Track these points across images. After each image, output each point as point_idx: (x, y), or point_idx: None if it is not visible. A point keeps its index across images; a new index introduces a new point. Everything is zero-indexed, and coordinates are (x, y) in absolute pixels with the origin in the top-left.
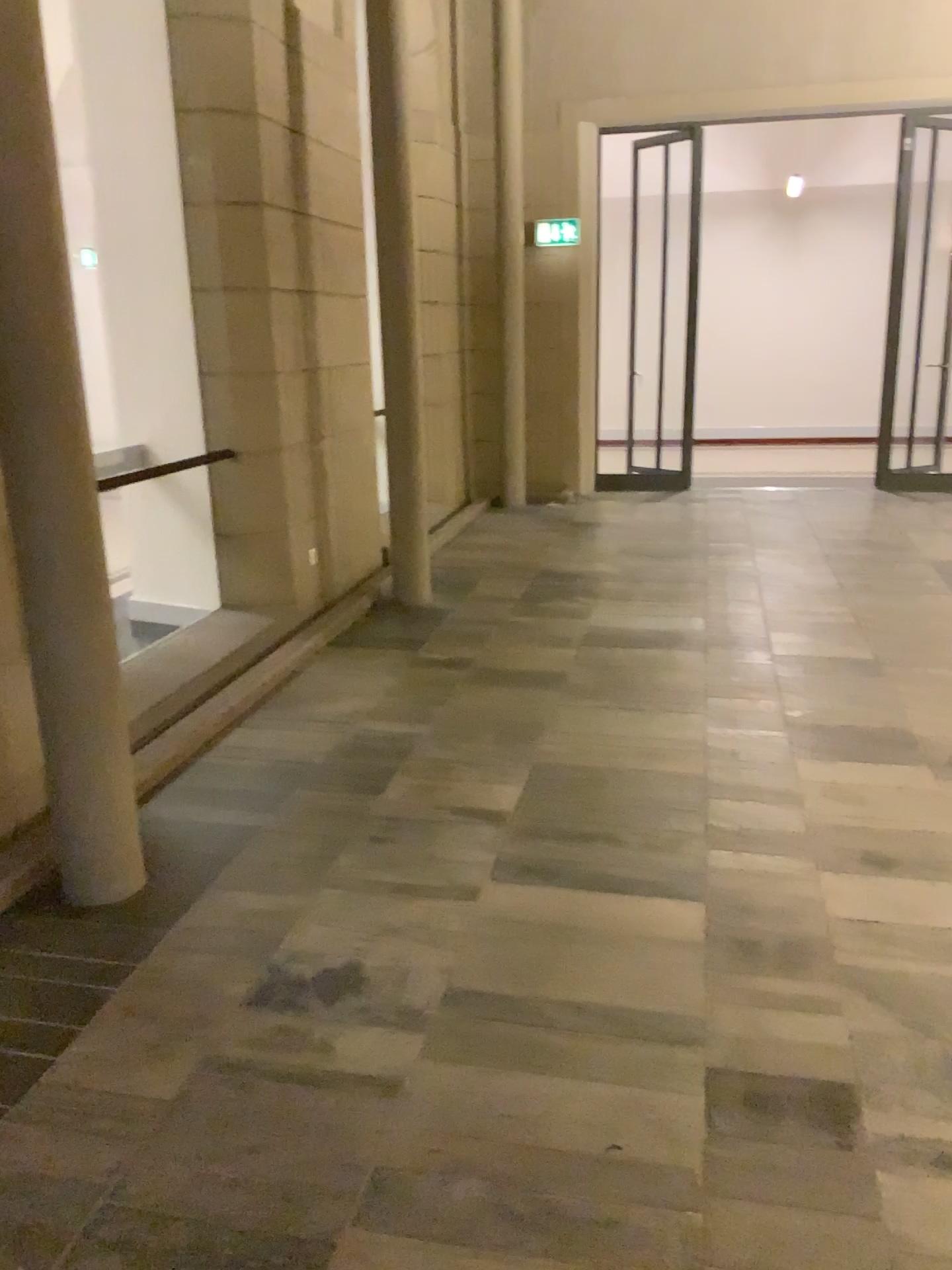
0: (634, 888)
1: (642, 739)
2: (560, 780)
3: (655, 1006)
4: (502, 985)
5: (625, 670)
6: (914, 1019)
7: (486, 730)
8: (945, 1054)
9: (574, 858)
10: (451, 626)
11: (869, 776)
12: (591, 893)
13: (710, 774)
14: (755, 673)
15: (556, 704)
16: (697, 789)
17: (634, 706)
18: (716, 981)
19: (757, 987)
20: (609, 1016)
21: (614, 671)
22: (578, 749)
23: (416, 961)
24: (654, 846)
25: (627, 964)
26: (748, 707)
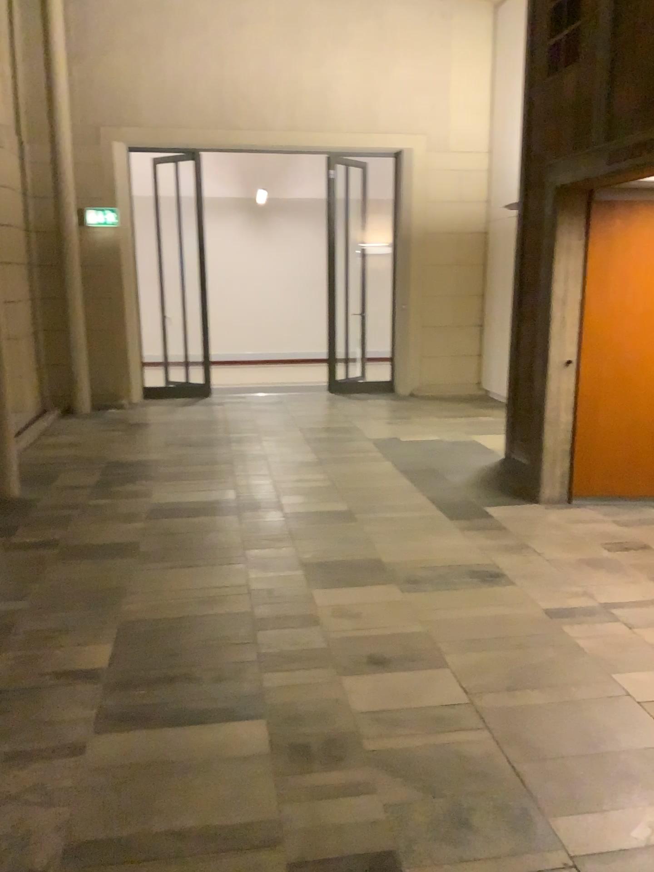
0: (211, 717)
1: (200, 590)
2: (142, 634)
3: (241, 820)
4: (113, 831)
5: (181, 536)
6: (426, 786)
7: (77, 599)
8: (452, 810)
9: (161, 700)
10: (39, 514)
11: (361, 598)
12: (178, 729)
13: (254, 612)
14: (273, 529)
15: (132, 570)
16: (246, 625)
17: (191, 564)
18: (284, 786)
19: (315, 785)
20: (206, 838)
21: (173, 538)
22: (153, 605)
23: (33, 825)
24: (221, 678)
25: (214, 787)
26: (272, 556)
